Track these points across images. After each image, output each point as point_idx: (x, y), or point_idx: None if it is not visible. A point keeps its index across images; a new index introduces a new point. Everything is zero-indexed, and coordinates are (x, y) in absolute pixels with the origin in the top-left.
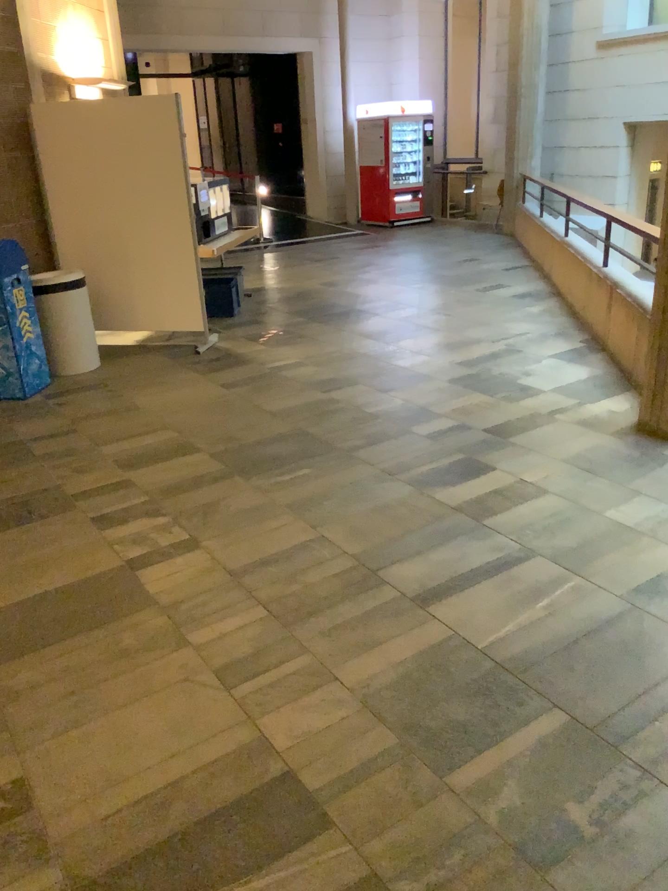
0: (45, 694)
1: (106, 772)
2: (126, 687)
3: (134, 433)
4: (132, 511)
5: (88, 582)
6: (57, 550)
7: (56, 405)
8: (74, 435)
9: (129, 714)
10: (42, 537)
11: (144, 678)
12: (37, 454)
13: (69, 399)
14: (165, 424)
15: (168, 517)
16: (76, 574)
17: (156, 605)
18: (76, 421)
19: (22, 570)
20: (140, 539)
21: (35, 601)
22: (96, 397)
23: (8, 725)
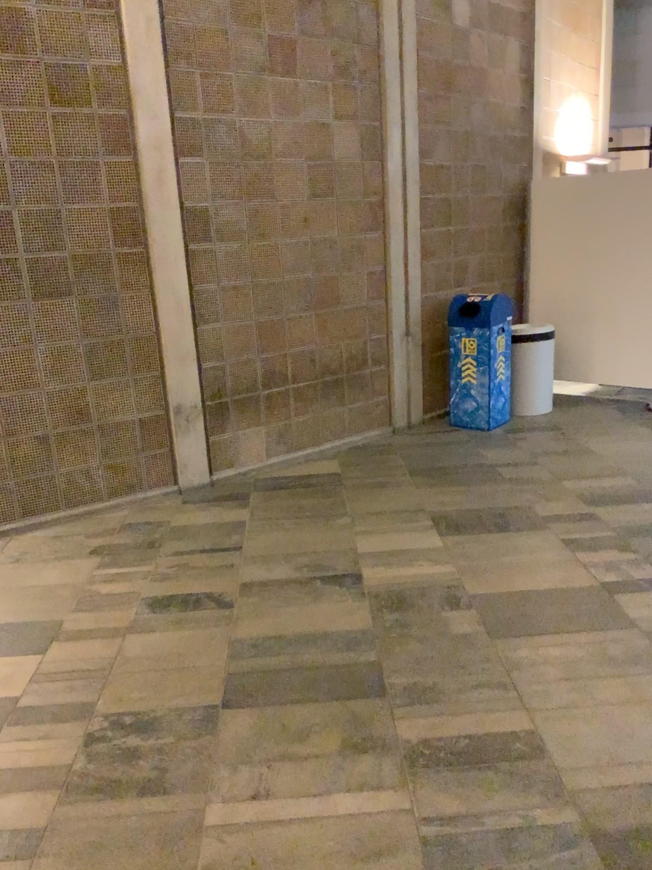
0: (550, 671)
1: (615, 750)
2: (623, 688)
3: (595, 474)
4: (605, 541)
5: (573, 591)
6: (540, 558)
7: (517, 438)
8: (538, 466)
9: (630, 710)
10: (524, 545)
11: (640, 685)
12: (507, 476)
13: (528, 435)
14: (625, 471)
15: (642, 553)
16: (561, 582)
17: (641, 626)
18: (538, 454)
19: (511, 568)
20: (617, 567)
21: (527, 595)
22: (553, 437)
23: (521, 686)
